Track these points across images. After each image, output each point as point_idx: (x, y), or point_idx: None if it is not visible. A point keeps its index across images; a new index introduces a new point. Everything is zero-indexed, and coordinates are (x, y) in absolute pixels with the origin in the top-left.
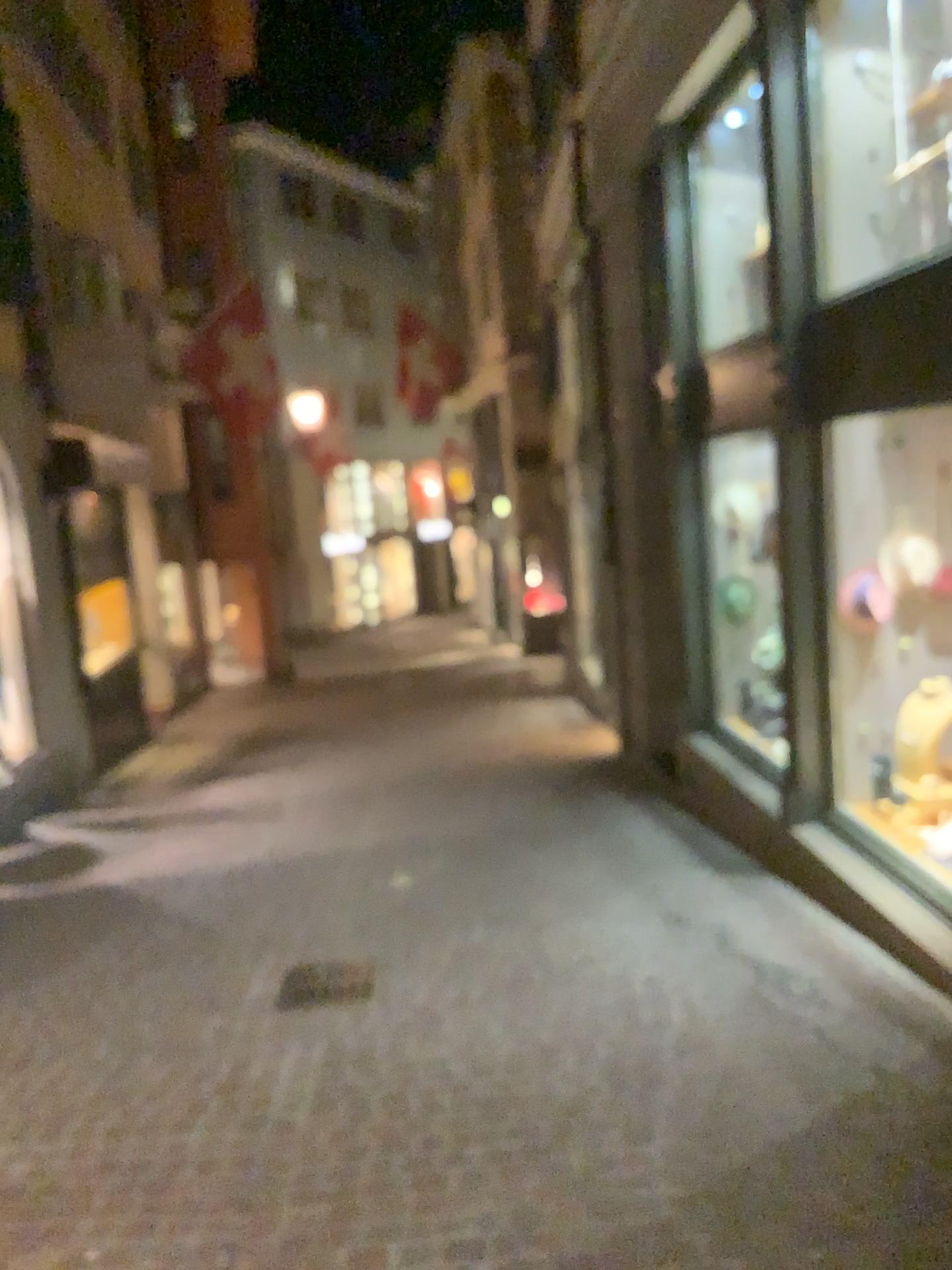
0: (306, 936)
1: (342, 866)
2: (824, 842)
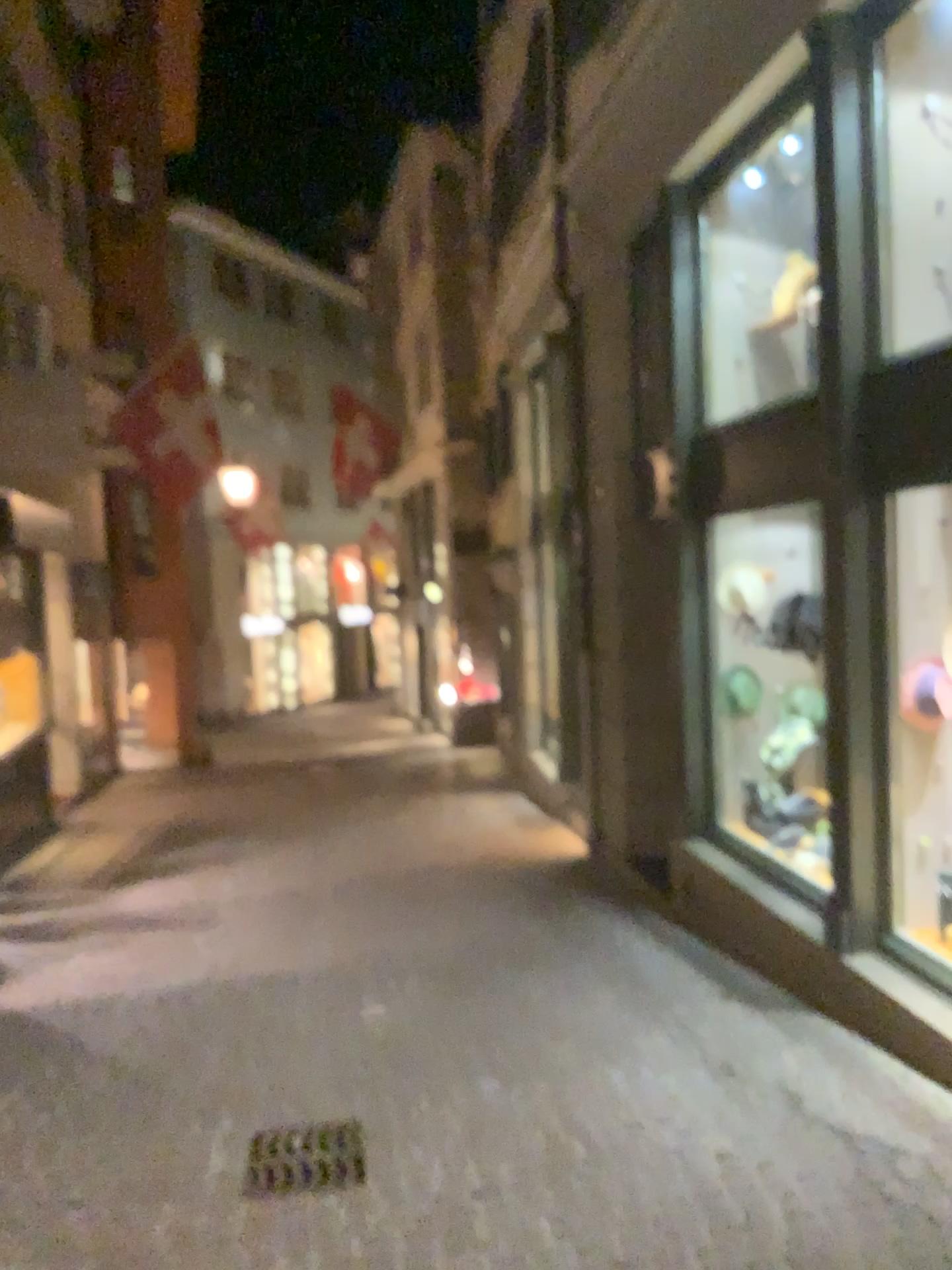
0: (269, 1094)
1: (300, 994)
2: (879, 976)
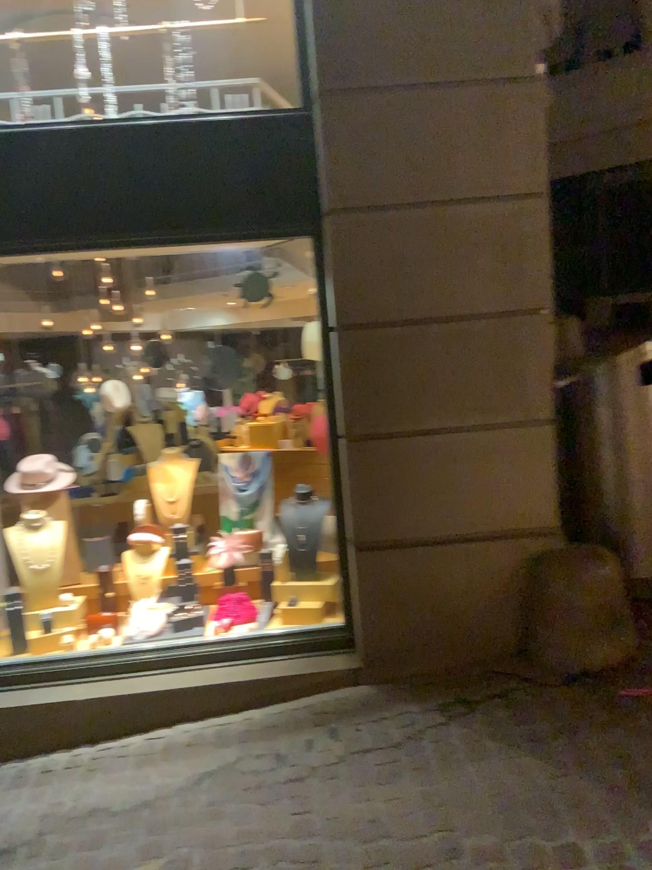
0: None
1: None
2: None
